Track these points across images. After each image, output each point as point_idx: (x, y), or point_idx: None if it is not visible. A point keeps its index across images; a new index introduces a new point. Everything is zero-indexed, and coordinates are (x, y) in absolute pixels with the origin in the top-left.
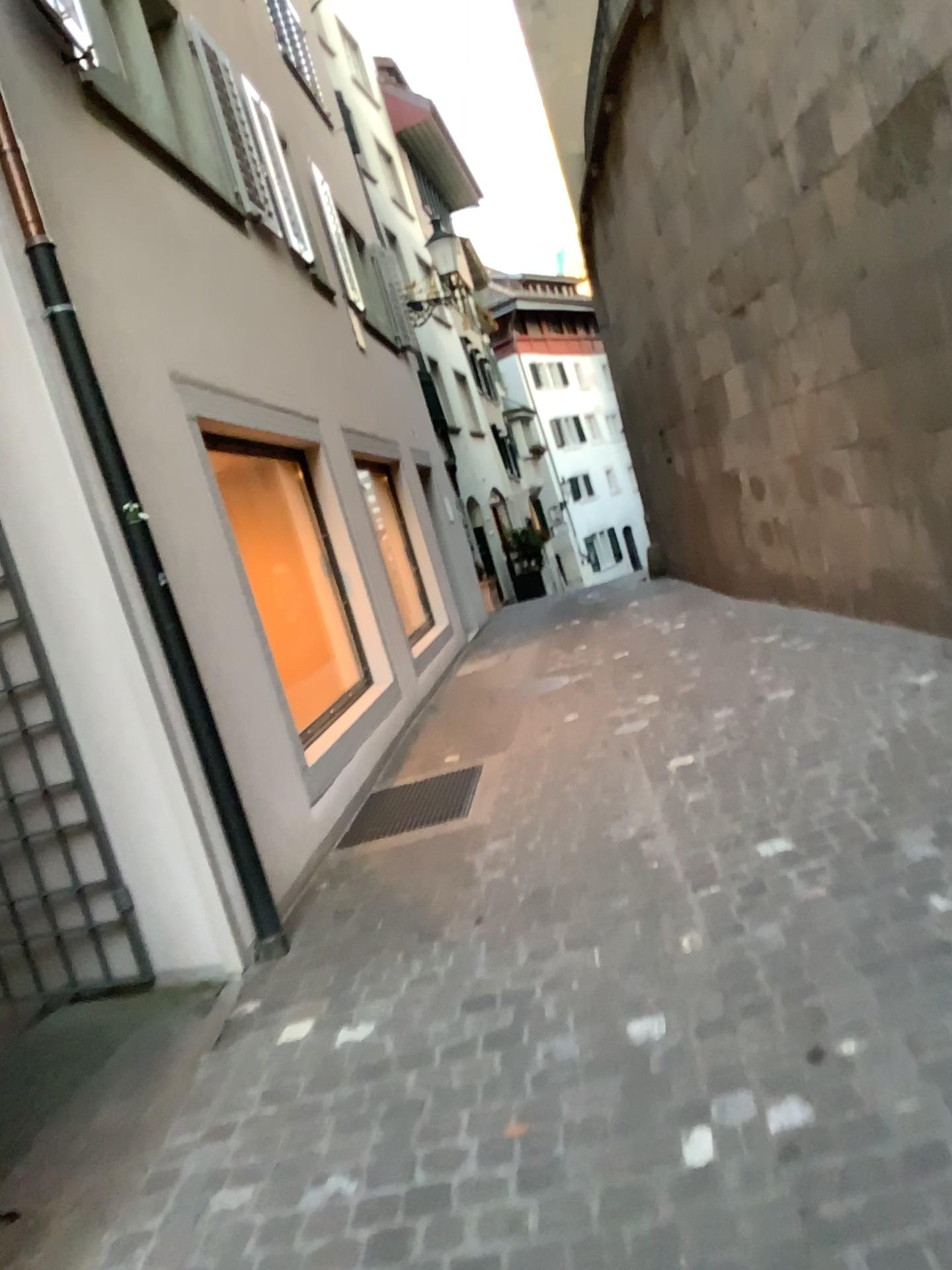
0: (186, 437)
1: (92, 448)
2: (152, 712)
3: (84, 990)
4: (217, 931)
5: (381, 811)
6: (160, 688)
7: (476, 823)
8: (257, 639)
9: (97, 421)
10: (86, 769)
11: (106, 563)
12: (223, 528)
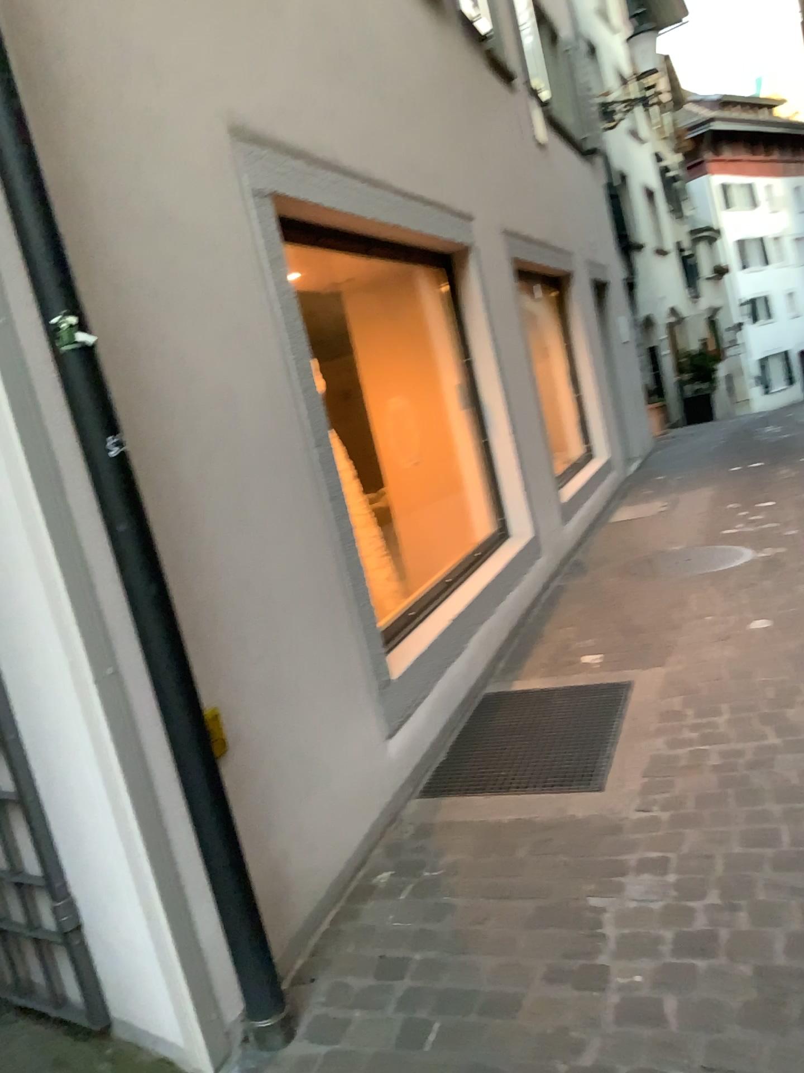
0: (241, 223)
1: (3, 223)
2: (88, 666)
3: (30, 1006)
4: (178, 1006)
5: (492, 731)
6: (106, 629)
7: (613, 807)
8: (328, 515)
9: (18, 176)
10: (19, 723)
11: (18, 420)
12: (290, 356)
